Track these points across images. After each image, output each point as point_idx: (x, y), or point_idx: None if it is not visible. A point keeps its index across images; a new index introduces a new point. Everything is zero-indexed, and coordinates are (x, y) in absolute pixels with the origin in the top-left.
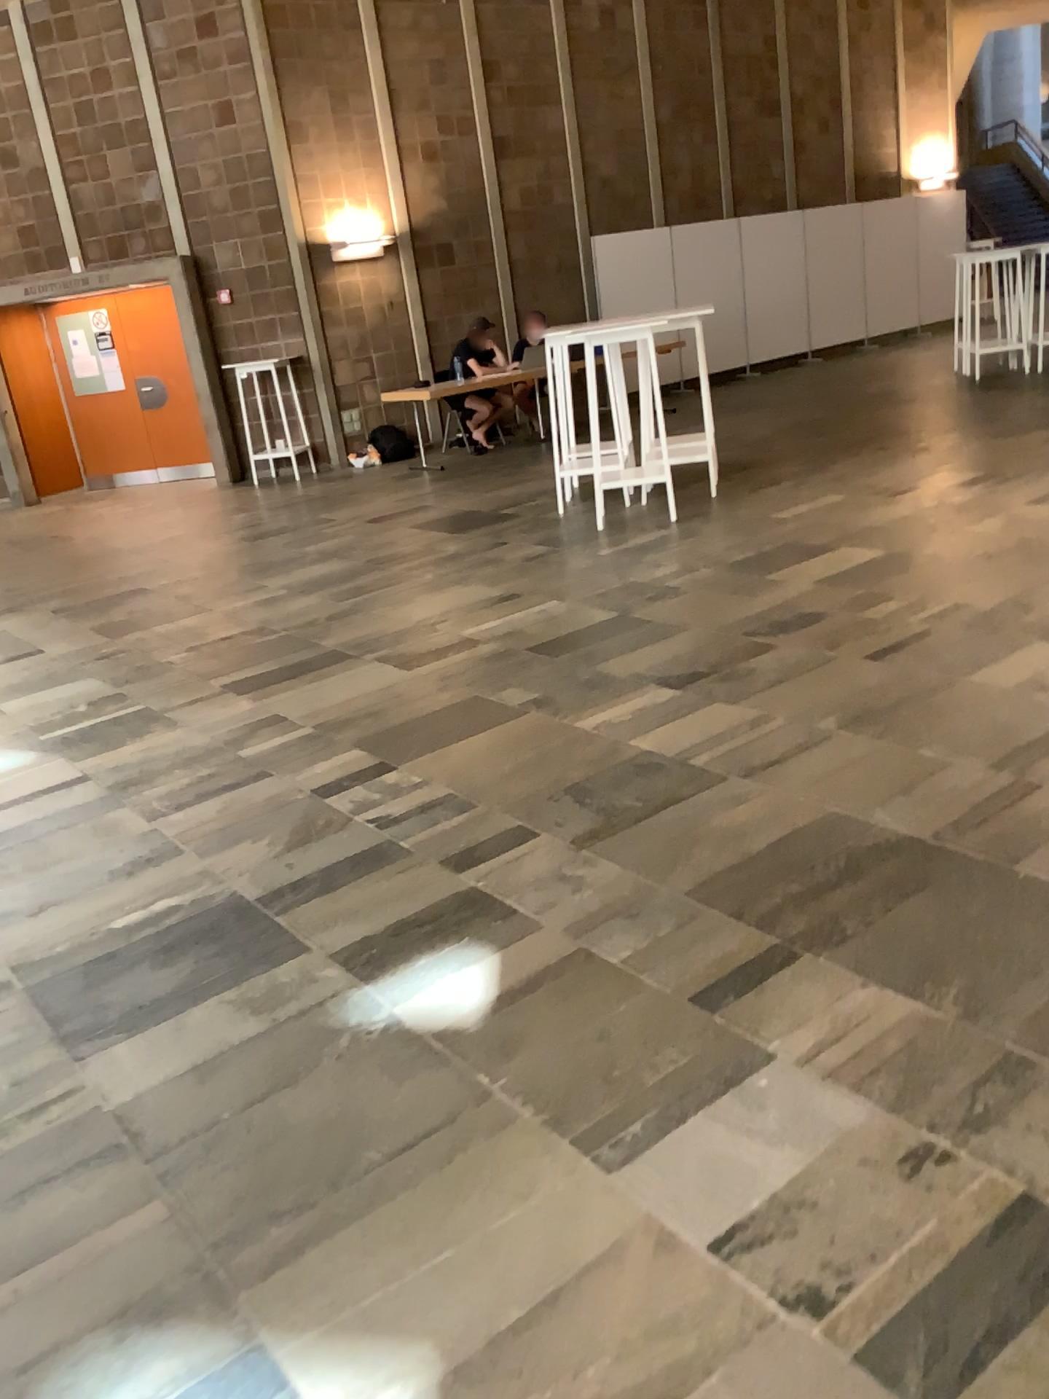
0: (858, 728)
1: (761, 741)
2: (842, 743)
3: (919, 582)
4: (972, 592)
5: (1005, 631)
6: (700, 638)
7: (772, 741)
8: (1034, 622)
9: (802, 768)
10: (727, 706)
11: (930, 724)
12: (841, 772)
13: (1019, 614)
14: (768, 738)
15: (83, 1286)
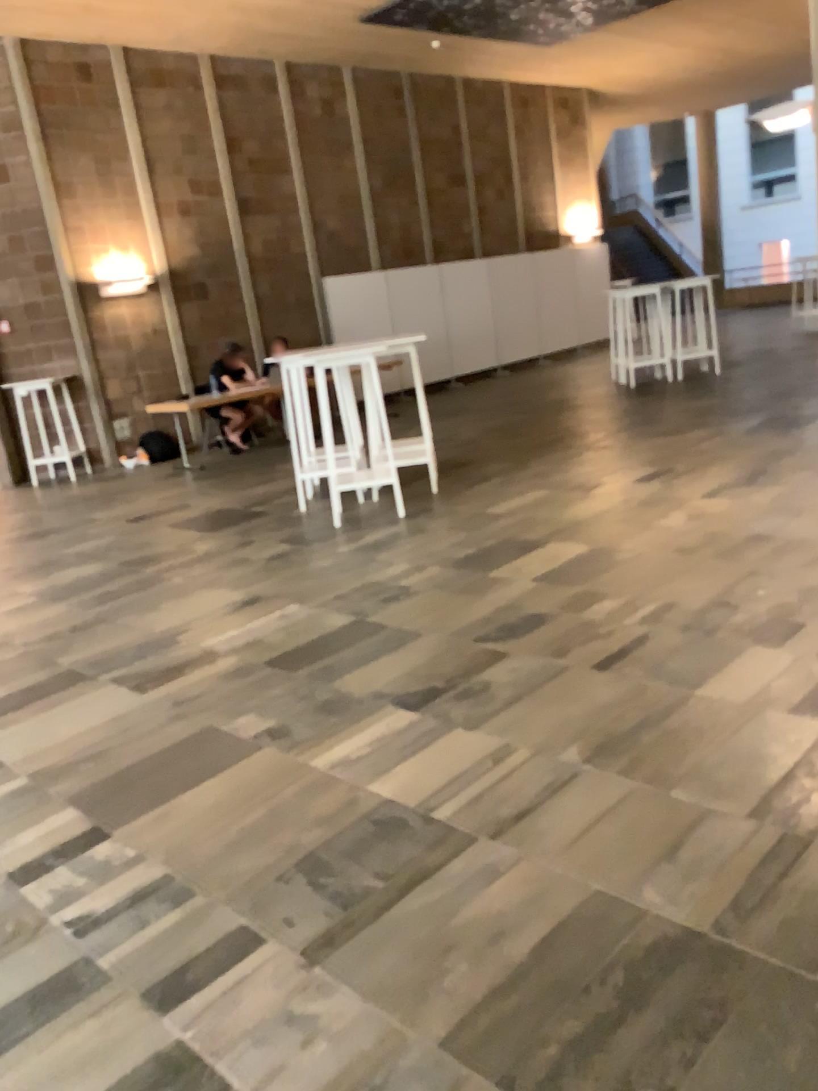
0: (601, 757)
1: (505, 778)
2: (587, 776)
3: (631, 579)
4: (681, 589)
5: (720, 633)
6: (434, 647)
7: (516, 778)
8: (744, 621)
9: (551, 815)
10: (466, 732)
11: (672, 749)
12: (592, 820)
13: (730, 612)
14: (512, 774)
15: None
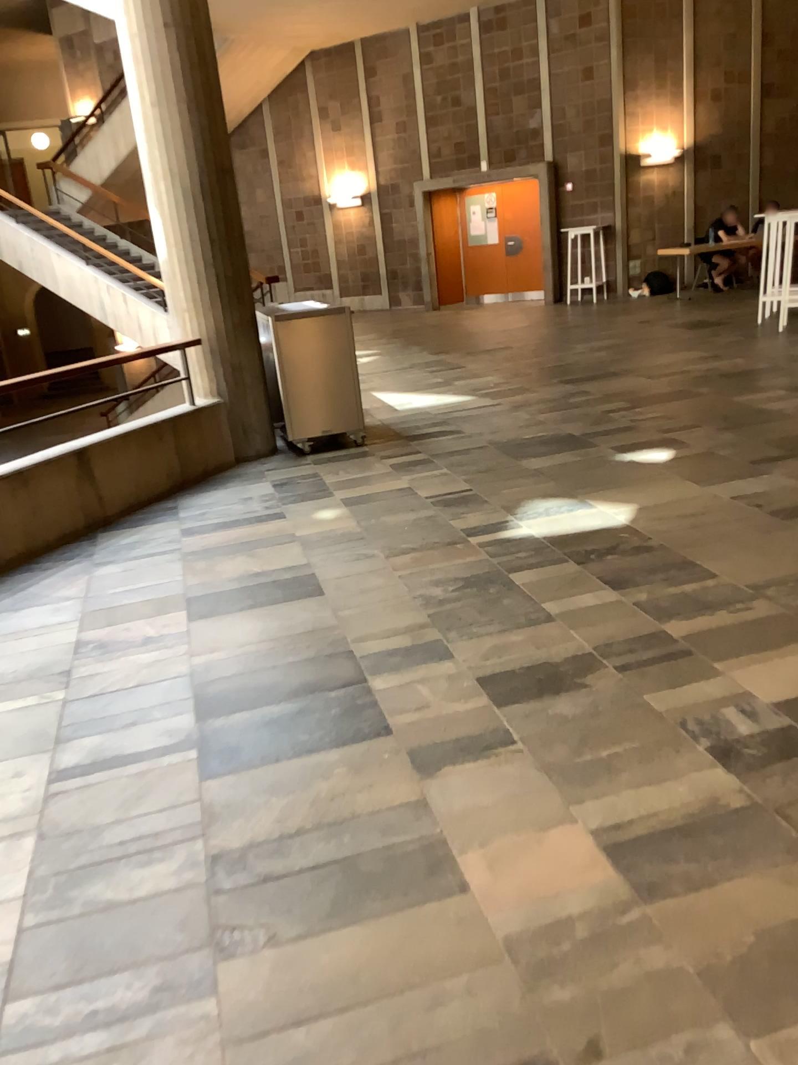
0: None
1: None
2: None
3: None
4: None
5: None
6: None
7: None
8: None
9: None
10: None
11: None
12: None
13: None
14: None
15: (536, 489)
